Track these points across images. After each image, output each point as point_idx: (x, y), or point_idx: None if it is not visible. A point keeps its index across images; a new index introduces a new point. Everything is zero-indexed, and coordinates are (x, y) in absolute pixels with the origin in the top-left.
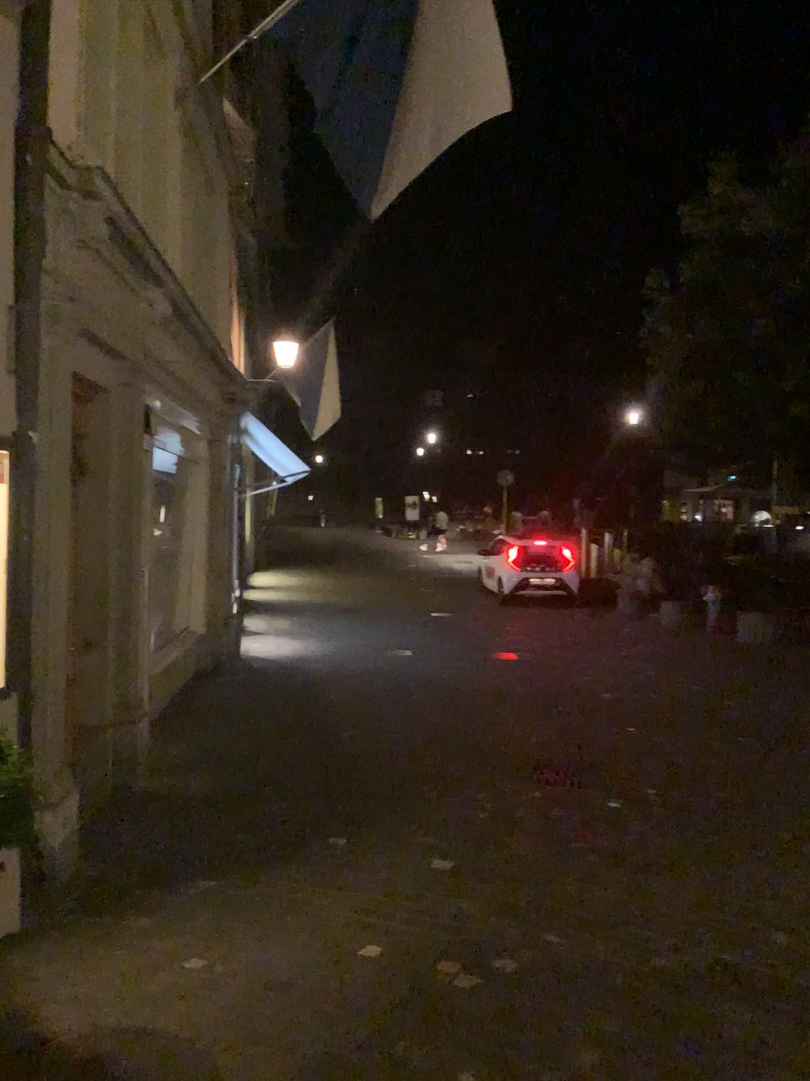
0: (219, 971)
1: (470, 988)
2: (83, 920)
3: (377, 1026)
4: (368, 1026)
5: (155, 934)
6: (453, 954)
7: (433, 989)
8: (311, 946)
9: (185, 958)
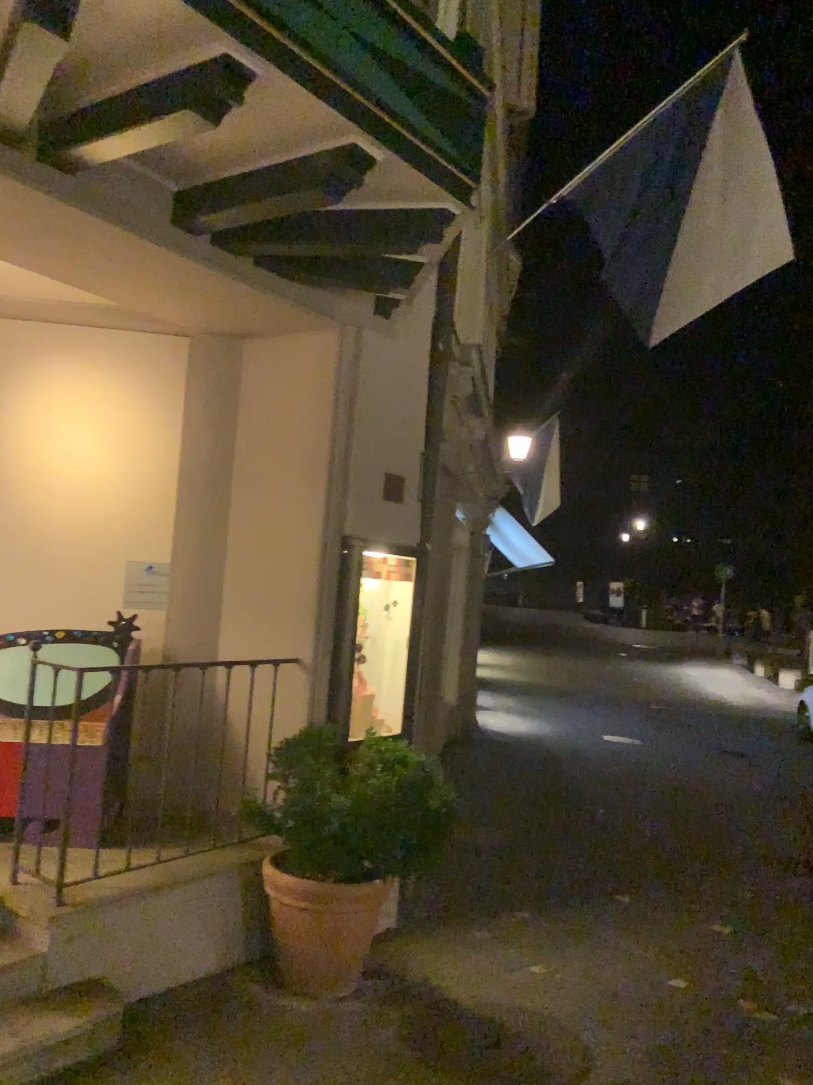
0: (563, 978)
1: (774, 1023)
2: (443, 926)
3: (703, 1036)
4: (695, 1035)
5: (502, 944)
6: (753, 997)
7: (742, 1019)
8: (630, 972)
9: (533, 965)
